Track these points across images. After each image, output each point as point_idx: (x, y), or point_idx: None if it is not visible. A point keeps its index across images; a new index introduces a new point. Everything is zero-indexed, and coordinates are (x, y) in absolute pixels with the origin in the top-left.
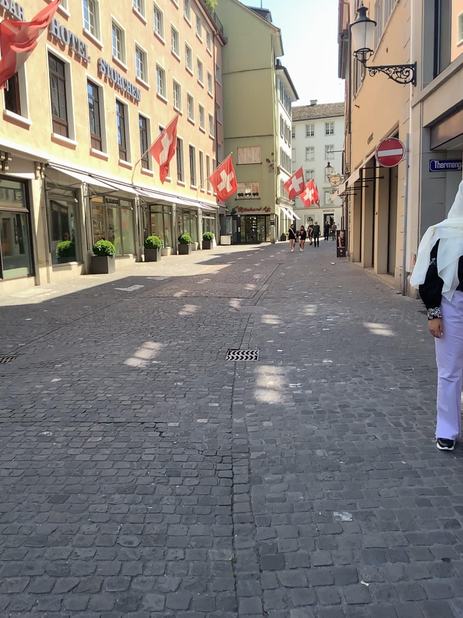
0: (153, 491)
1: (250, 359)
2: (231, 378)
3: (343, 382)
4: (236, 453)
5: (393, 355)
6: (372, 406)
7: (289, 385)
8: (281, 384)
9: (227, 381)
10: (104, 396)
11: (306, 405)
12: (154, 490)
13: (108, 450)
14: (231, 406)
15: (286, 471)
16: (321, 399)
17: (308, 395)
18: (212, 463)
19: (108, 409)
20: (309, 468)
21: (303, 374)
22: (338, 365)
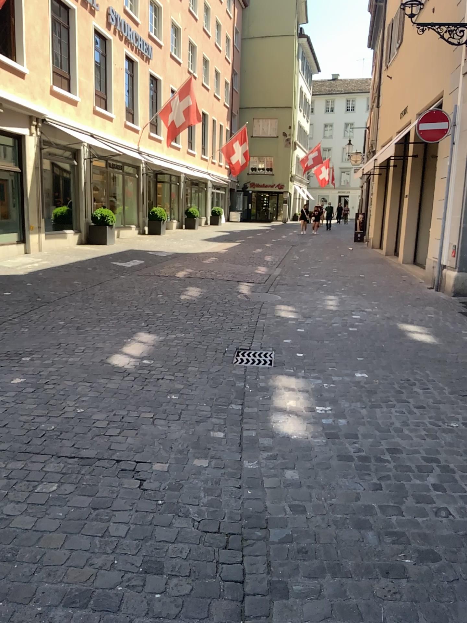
0: (117, 608)
1: (263, 364)
2: (241, 393)
3: (386, 409)
4: (249, 528)
5: (443, 373)
6: (433, 453)
7: (315, 408)
8: (305, 406)
9: (235, 397)
10: (74, 412)
11: (341, 443)
12: (119, 606)
13: (62, 513)
14: (240, 438)
15: (326, 574)
16: (361, 435)
17: (343, 428)
18: (212, 547)
19: (75, 434)
20: (361, 571)
21: (332, 393)
22: (375, 382)
